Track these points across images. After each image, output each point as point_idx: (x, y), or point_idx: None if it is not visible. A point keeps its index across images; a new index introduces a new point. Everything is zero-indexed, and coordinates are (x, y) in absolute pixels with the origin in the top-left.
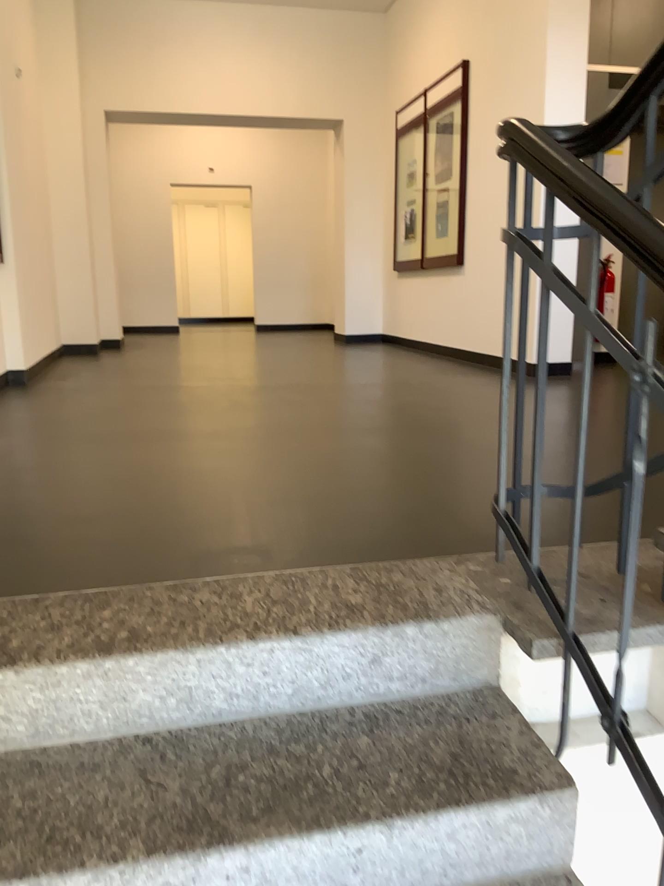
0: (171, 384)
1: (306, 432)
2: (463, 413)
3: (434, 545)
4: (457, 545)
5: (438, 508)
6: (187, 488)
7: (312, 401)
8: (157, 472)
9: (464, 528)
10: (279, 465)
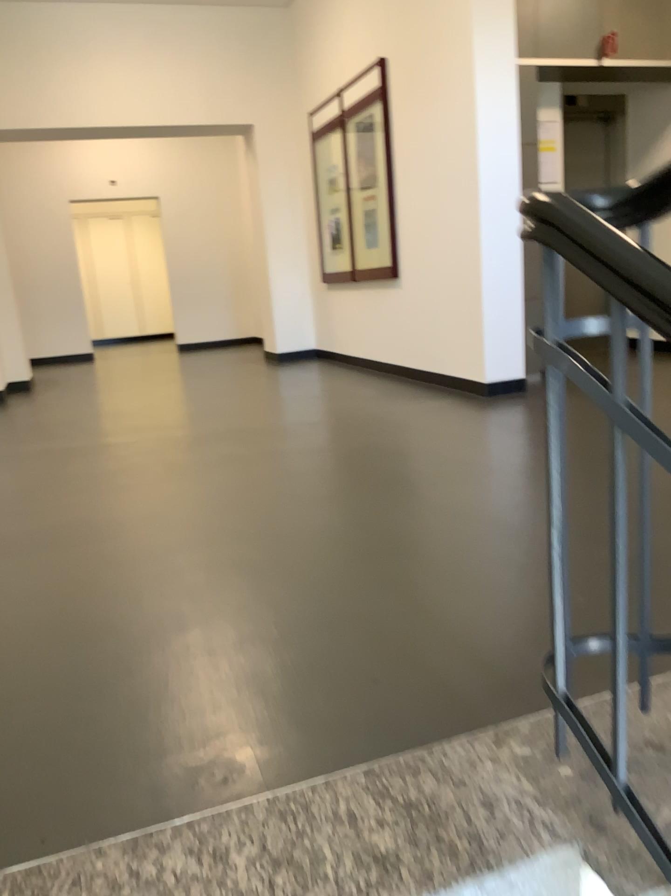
0: (93, 447)
1: (260, 513)
2: (430, 462)
3: (458, 709)
4: (486, 705)
5: (445, 635)
6: (130, 630)
7: (258, 460)
8: (90, 602)
9: (486, 668)
10: (238, 573)
